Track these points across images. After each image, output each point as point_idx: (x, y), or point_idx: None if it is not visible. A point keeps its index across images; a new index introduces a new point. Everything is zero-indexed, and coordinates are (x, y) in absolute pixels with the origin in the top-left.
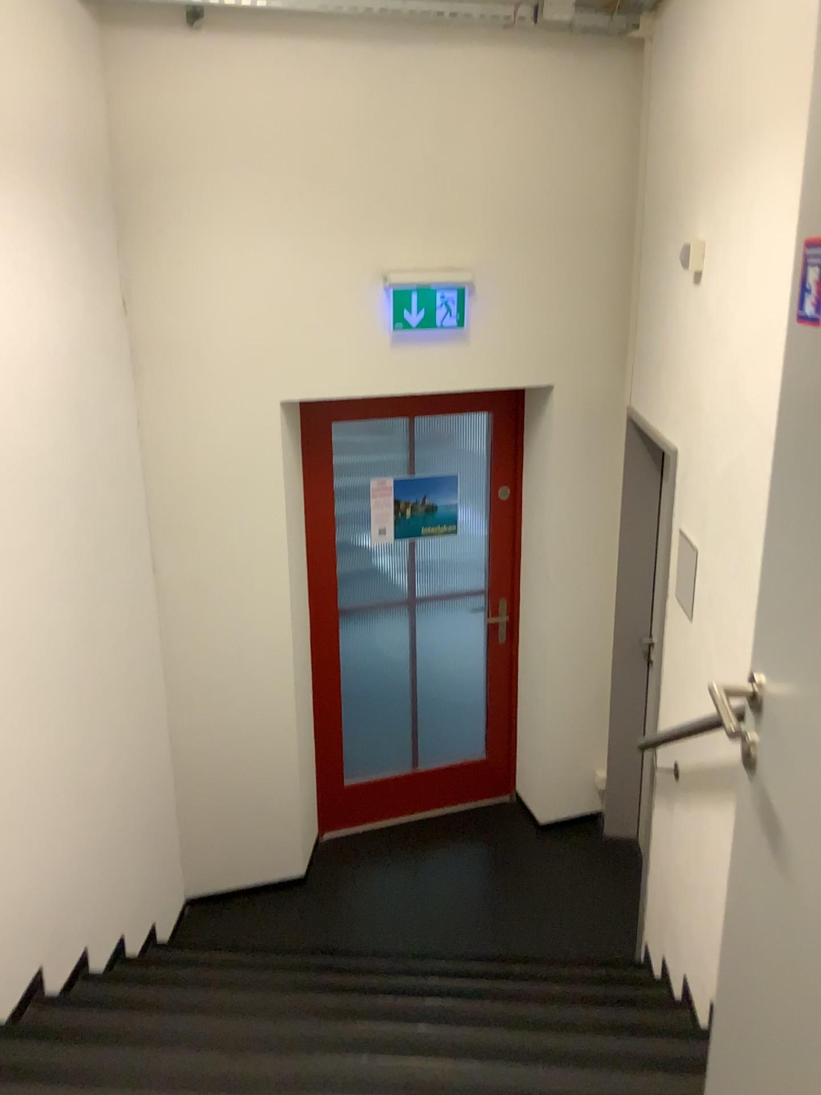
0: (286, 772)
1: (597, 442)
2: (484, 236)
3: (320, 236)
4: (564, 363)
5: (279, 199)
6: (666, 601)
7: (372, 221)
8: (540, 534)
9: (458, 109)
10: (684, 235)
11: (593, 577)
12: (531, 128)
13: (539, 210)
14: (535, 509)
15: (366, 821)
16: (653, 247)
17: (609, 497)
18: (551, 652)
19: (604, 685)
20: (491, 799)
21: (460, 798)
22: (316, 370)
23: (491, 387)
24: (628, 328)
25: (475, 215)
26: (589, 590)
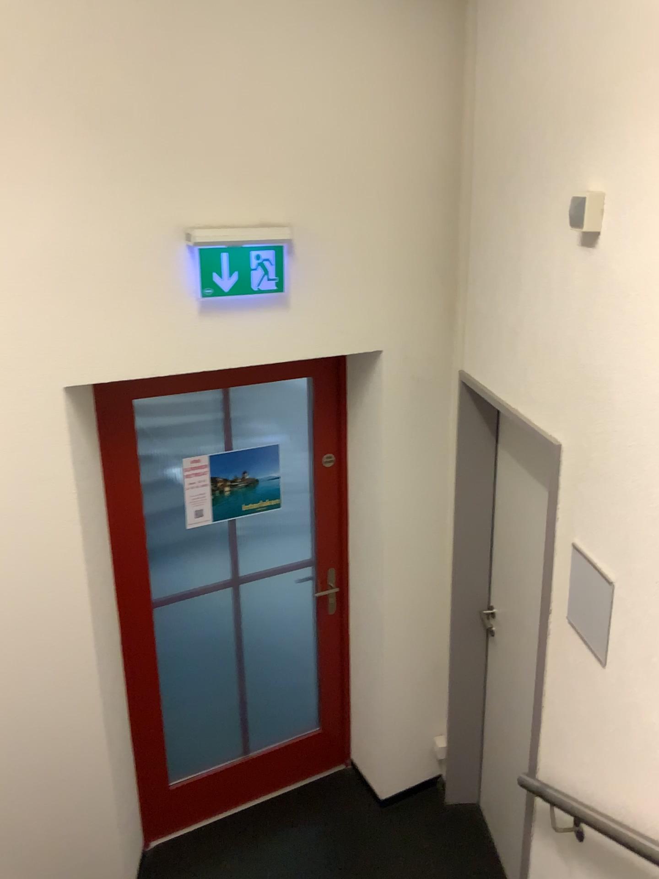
0: (101, 803)
1: (426, 407)
2: (302, 186)
3: (106, 186)
4: (392, 325)
5: (49, 139)
6: (545, 616)
7: (170, 167)
8: (372, 509)
9: (267, 35)
10: (565, 186)
11: (426, 545)
12: (350, 63)
13: (362, 157)
14: (366, 483)
15: (196, 817)
16: (501, 199)
17: (439, 462)
18: (387, 628)
19: (439, 652)
20: (327, 771)
21: (294, 776)
22: (110, 348)
23: (316, 357)
24: (456, 285)
25: (291, 162)
26: (422, 559)
